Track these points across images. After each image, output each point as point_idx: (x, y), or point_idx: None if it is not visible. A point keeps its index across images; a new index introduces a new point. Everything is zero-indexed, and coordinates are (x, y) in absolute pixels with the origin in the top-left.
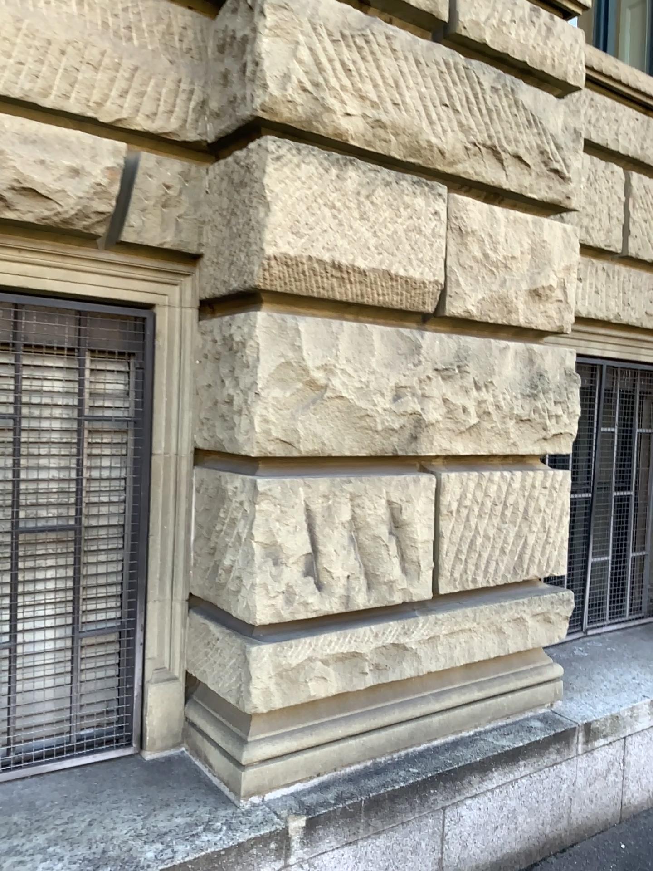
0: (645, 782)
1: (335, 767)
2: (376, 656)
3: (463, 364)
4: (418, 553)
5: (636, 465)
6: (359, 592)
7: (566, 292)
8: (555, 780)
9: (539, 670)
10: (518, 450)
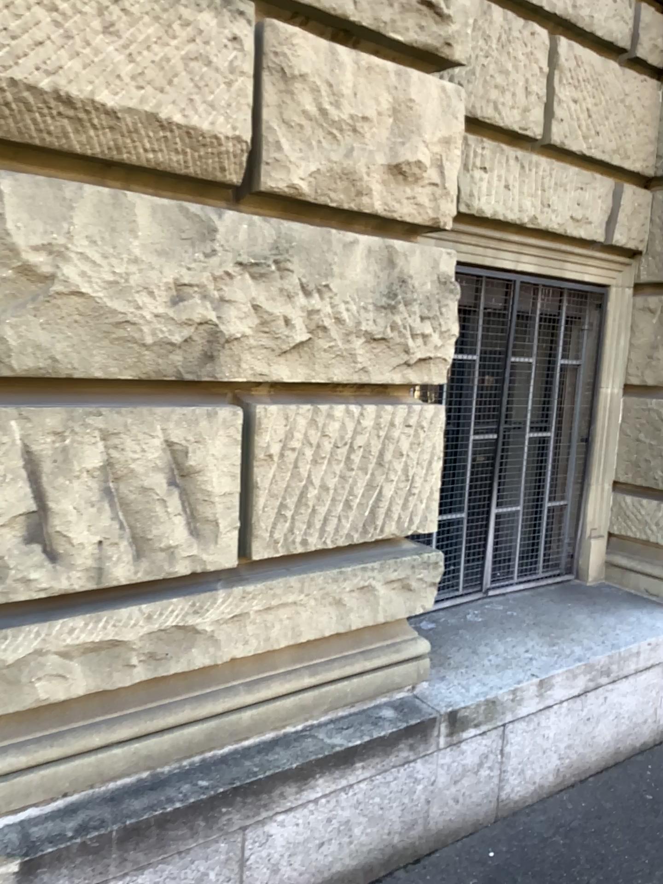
0: (529, 772)
1: (91, 782)
2: (148, 643)
3: (284, 258)
4: (218, 509)
5: (558, 403)
6: (120, 561)
7: (446, 173)
8: (406, 781)
9: (396, 649)
10: (370, 378)
